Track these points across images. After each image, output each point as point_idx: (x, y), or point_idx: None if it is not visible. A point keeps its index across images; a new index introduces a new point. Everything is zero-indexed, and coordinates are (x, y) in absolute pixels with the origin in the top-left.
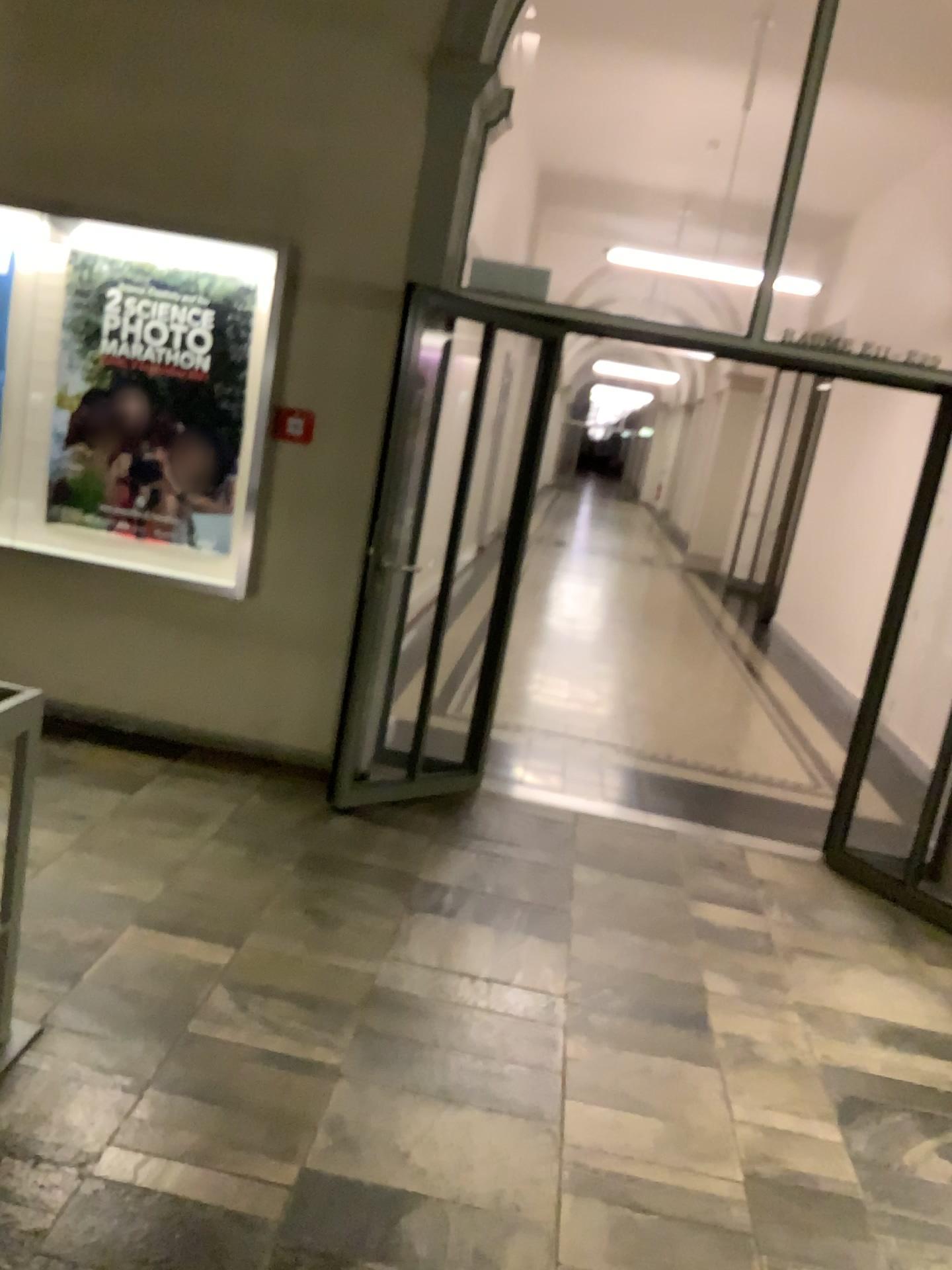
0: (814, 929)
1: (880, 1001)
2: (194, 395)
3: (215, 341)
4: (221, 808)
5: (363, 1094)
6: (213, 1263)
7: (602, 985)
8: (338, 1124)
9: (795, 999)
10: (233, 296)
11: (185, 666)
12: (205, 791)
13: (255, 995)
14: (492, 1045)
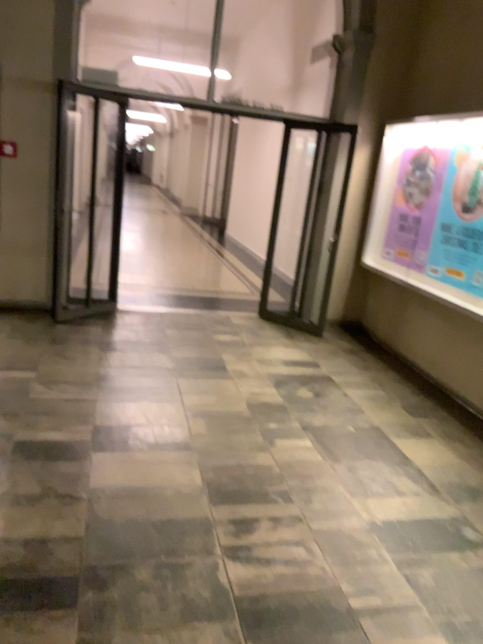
0: (260, 337)
1: (285, 354)
2: None
3: None
4: (5, 327)
5: (108, 403)
6: (73, 452)
7: (186, 363)
8: (102, 412)
9: (256, 357)
10: None
11: None
12: None
13: (53, 383)
14: (150, 384)
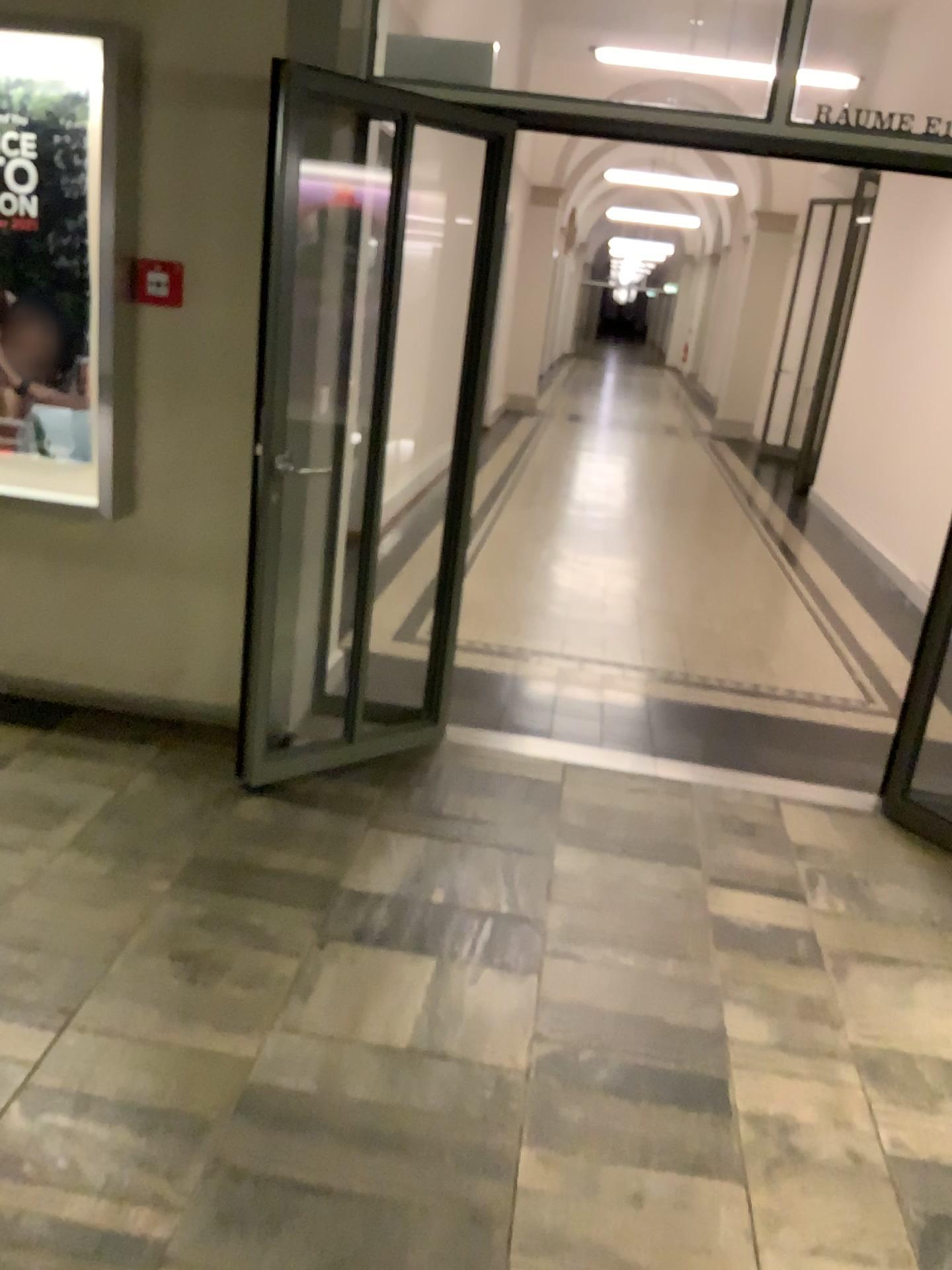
0: (873, 919)
1: None
2: (24, 250)
3: (41, 173)
4: (94, 796)
5: None
6: None
7: (580, 1047)
8: None
9: (852, 1045)
10: (57, 107)
11: (59, 607)
12: (81, 770)
13: (61, 1118)
14: (407, 1178)
